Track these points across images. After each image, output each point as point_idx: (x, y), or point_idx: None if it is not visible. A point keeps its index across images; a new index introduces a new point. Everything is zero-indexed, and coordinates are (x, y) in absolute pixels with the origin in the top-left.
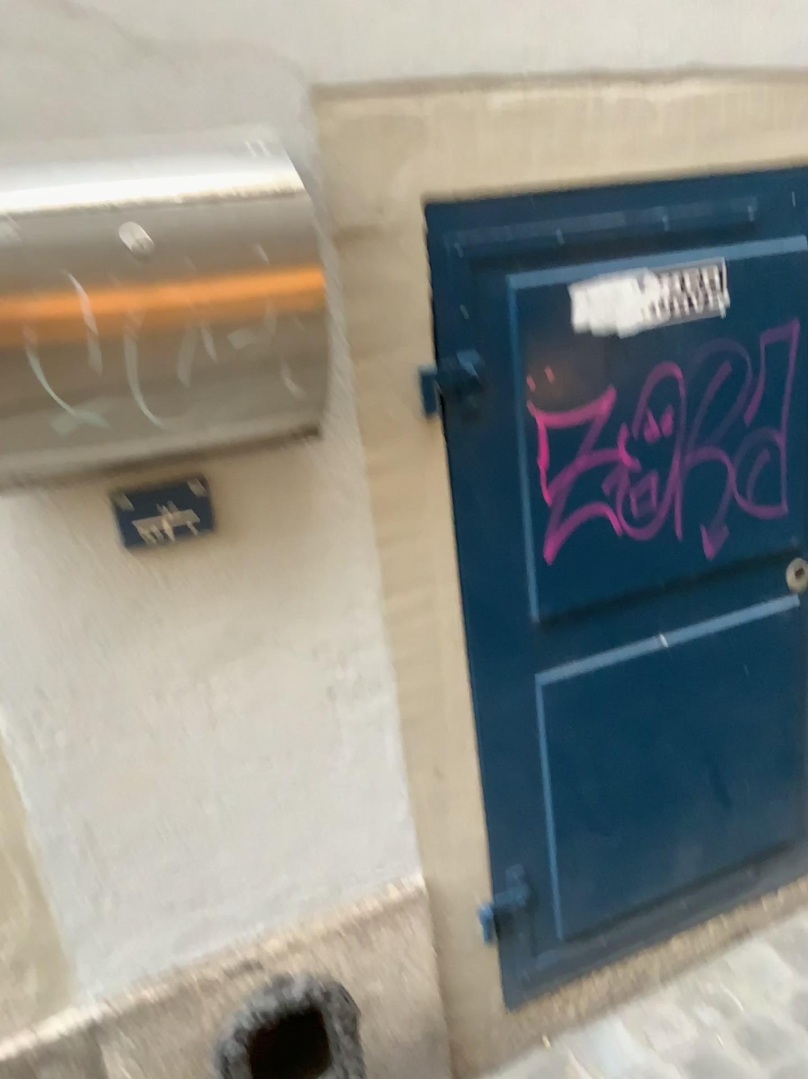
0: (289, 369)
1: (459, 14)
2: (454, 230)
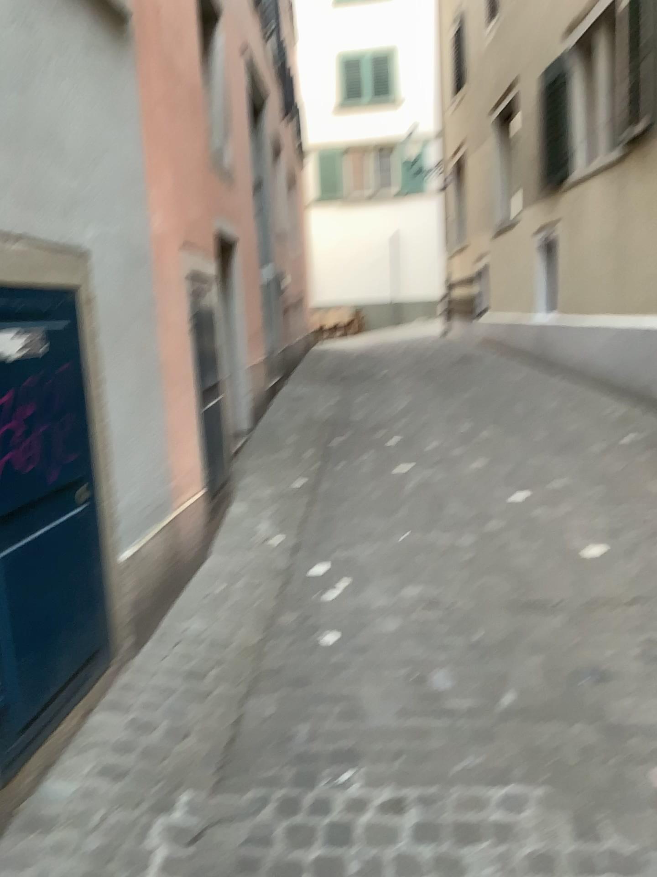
0: None
1: None
2: None
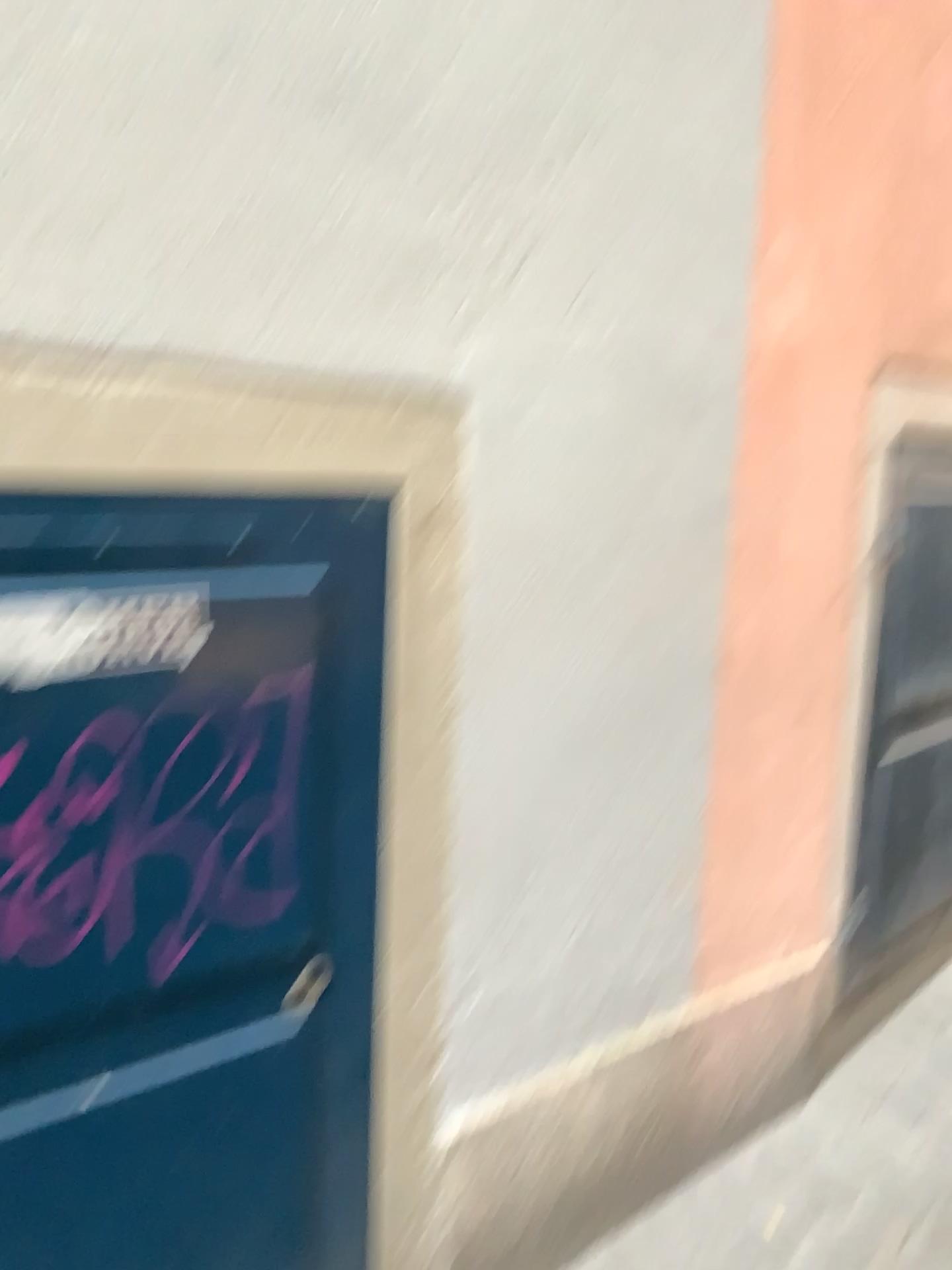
0: None
1: None
2: None
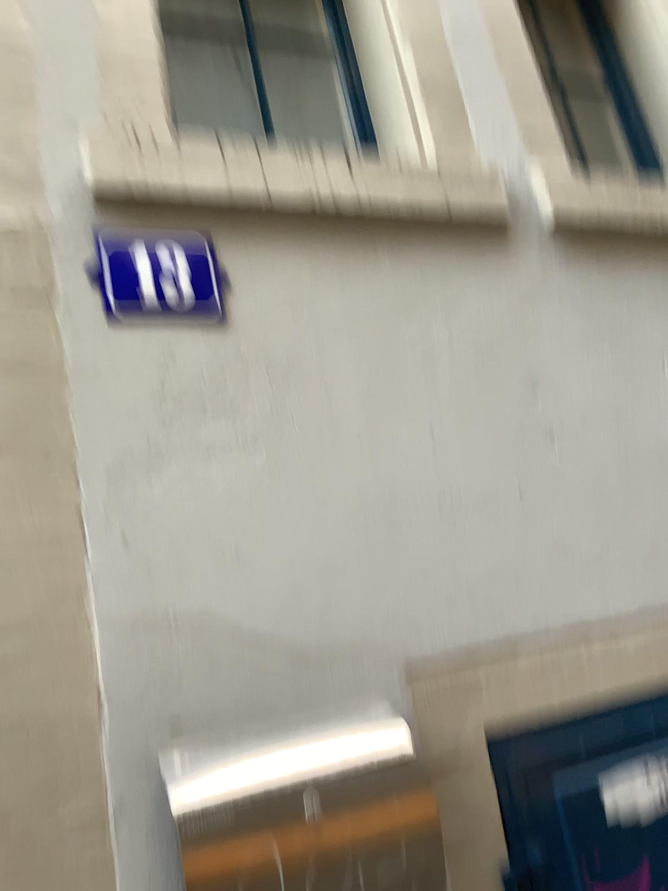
0: (415, 887)
1: (489, 606)
2: (506, 748)
